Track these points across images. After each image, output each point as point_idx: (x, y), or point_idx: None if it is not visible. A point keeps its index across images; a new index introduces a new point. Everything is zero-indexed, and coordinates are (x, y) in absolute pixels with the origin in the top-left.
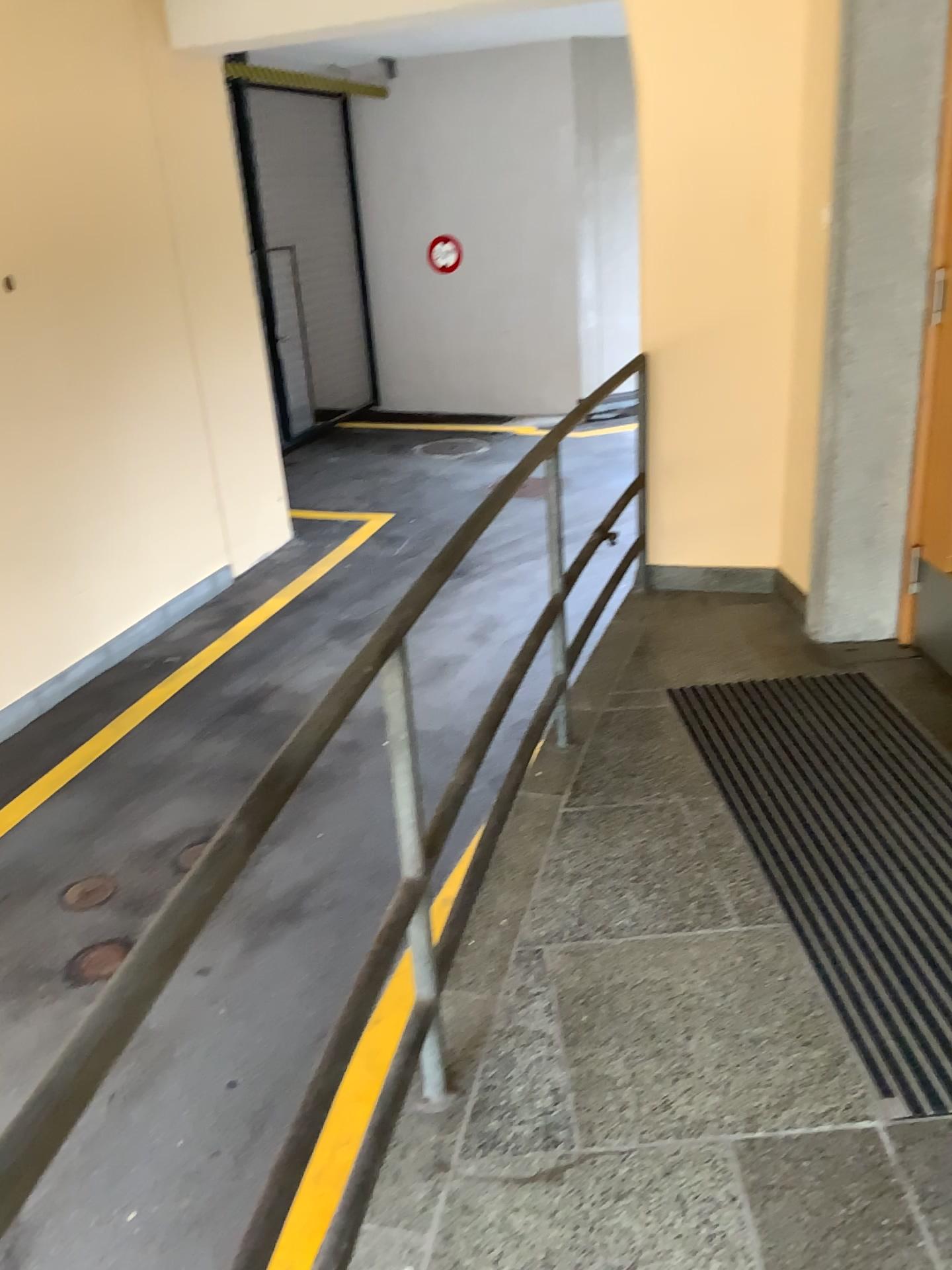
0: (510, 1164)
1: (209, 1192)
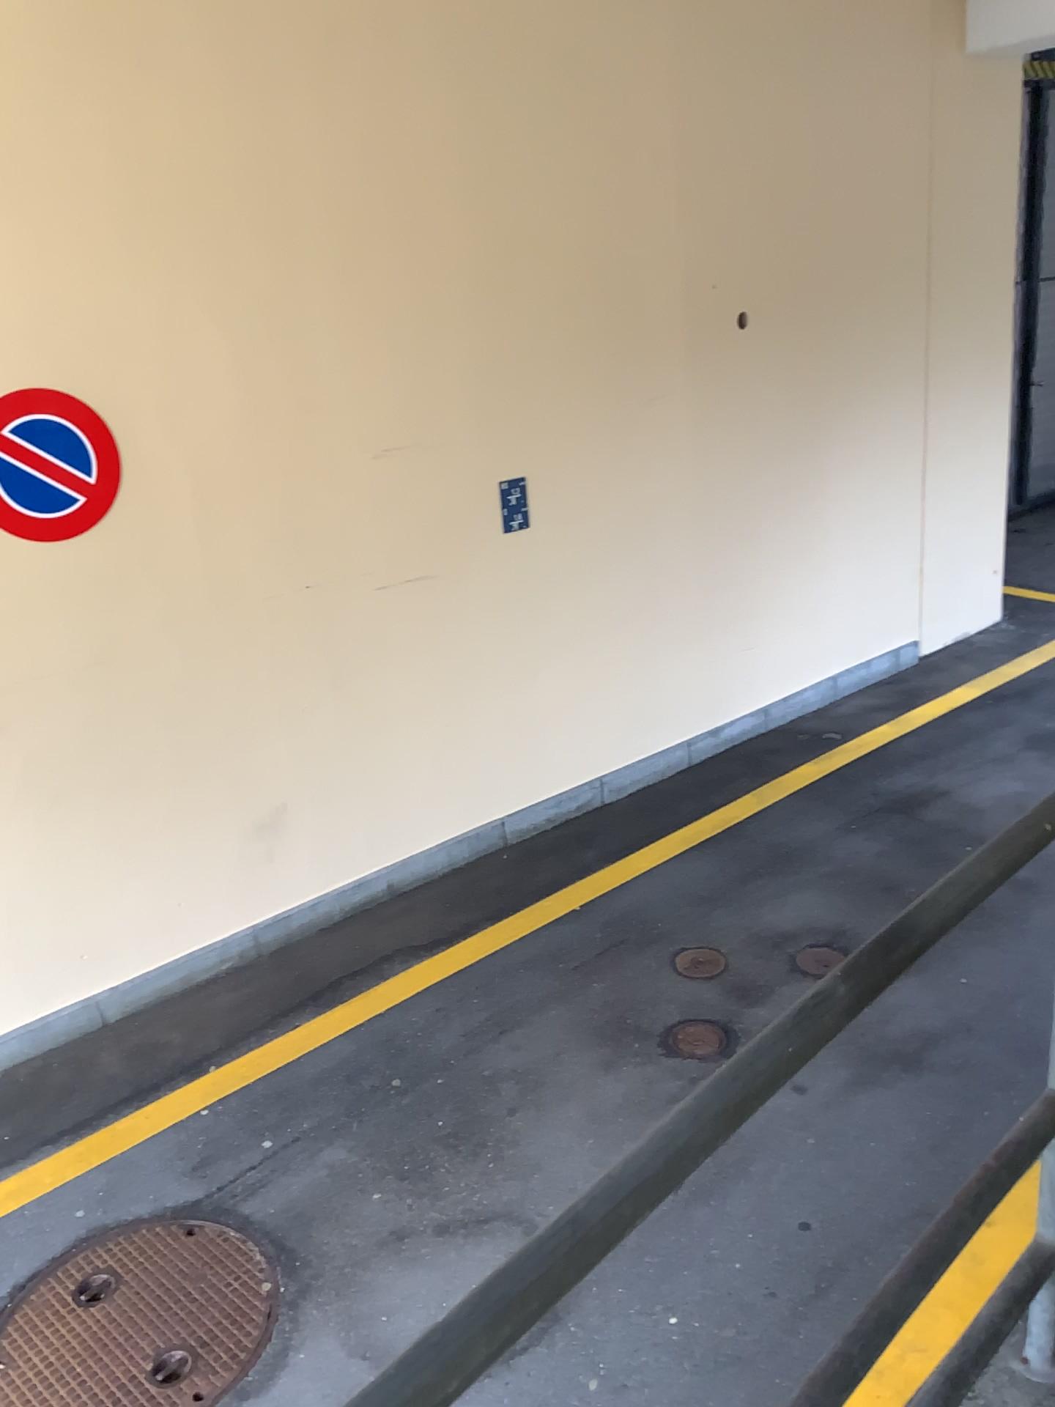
0: None
1: (756, 1334)
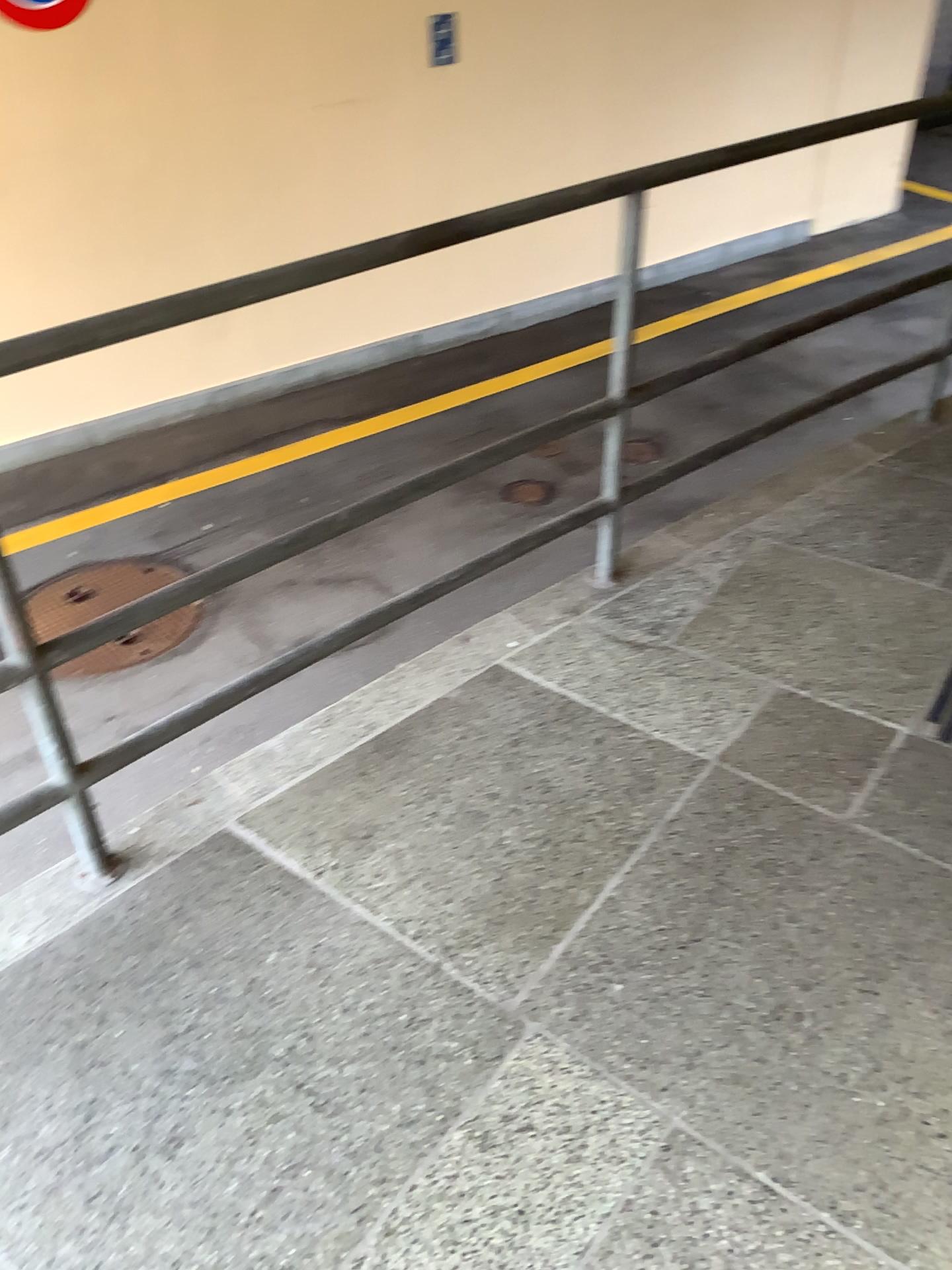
0: (618, 626)
1: None
